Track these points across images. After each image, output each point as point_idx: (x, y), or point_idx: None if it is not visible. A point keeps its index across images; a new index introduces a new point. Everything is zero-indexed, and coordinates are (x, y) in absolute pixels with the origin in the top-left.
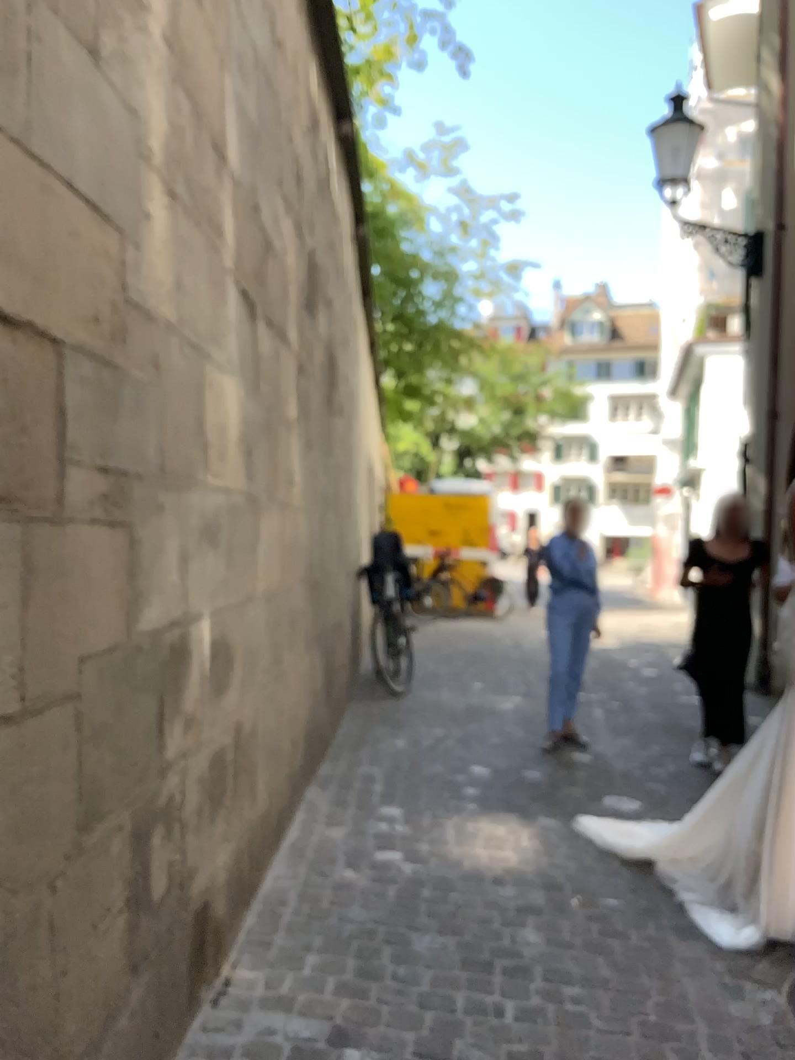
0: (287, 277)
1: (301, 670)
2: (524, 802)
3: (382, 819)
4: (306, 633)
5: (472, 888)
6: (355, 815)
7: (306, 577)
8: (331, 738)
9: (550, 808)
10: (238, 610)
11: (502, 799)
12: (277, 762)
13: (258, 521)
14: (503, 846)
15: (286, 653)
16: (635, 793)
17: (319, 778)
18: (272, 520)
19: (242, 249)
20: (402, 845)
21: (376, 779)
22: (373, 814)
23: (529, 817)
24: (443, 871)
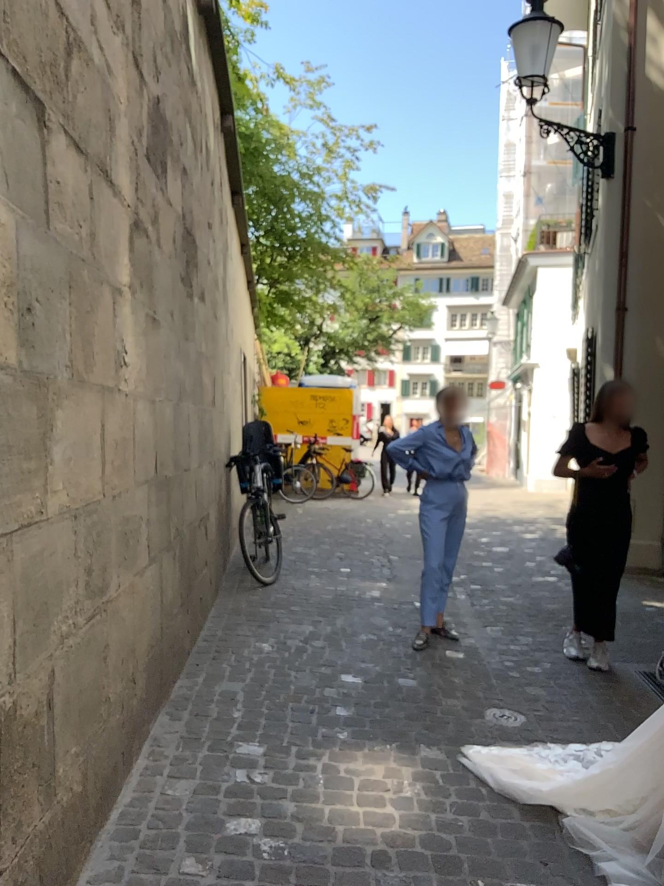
0: (113, 106)
1: (144, 588)
2: (401, 727)
3: (238, 765)
4: (150, 543)
5: (348, 883)
6: (207, 760)
7: (152, 477)
8: (190, 646)
9: (432, 734)
10: (3, 544)
11: (377, 723)
12: (97, 721)
13: (53, 410)
14: (384, 801)
15: (115, 575)
16: (520, 706)
17: (170, 705)
18: (83, 410)
19: (9, 9)
20: (261, 809)
21: (235, 703)
22: (229, 758)
23: (410, 750)
24: (311, 853)
